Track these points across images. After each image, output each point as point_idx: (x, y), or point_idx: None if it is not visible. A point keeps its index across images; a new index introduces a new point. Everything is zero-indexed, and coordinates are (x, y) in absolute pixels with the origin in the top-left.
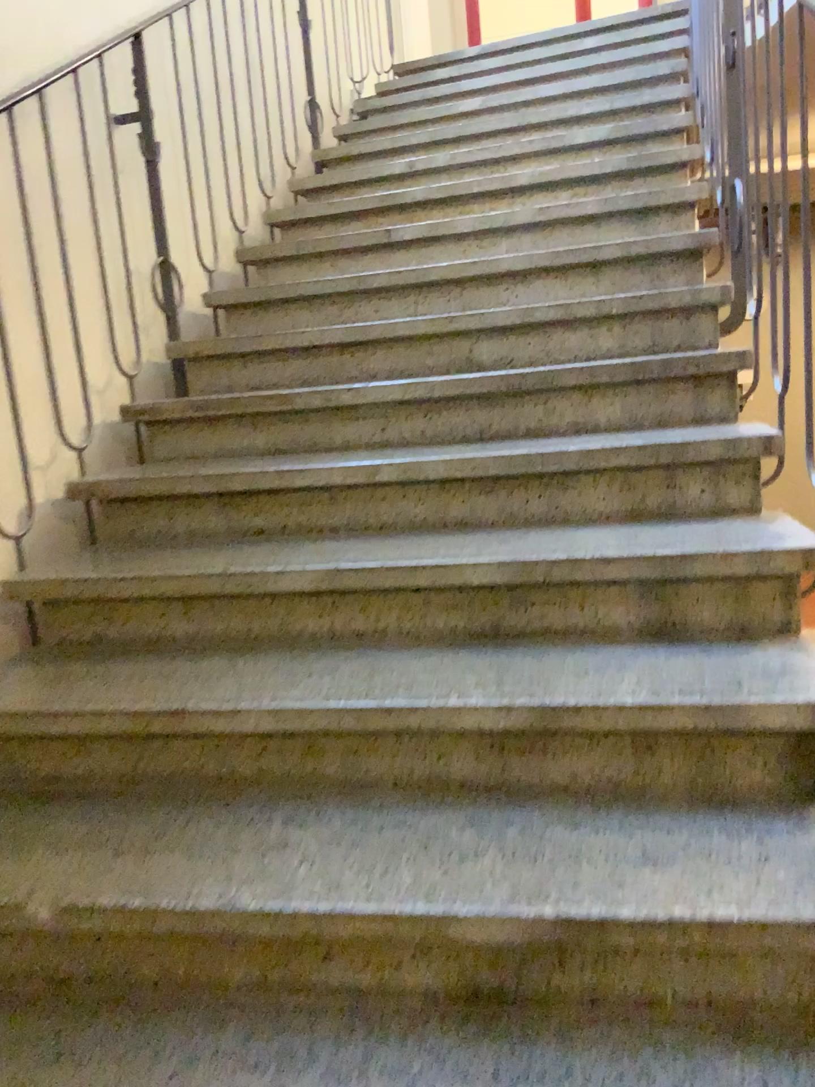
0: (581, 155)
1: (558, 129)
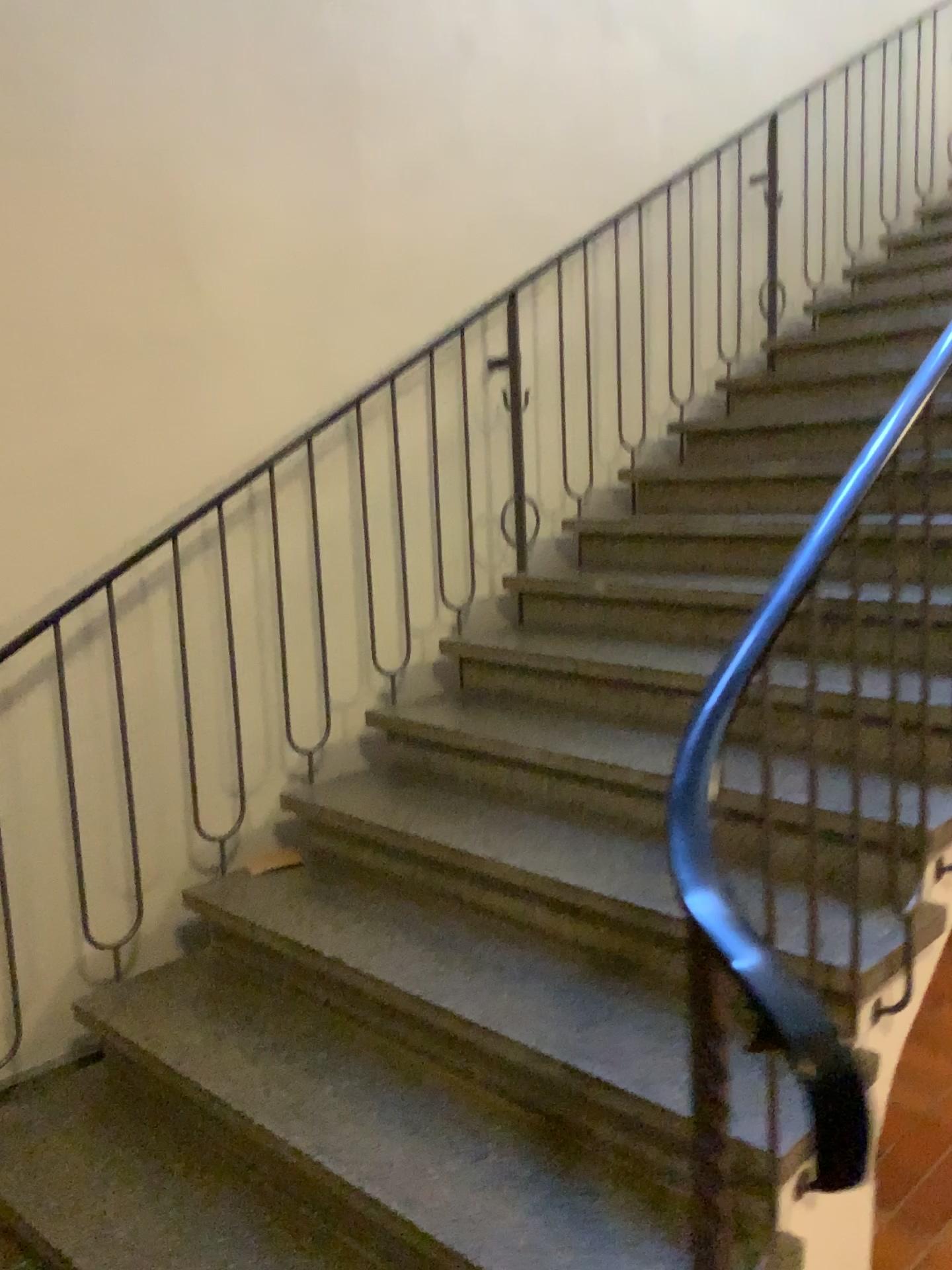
0: None
1: None
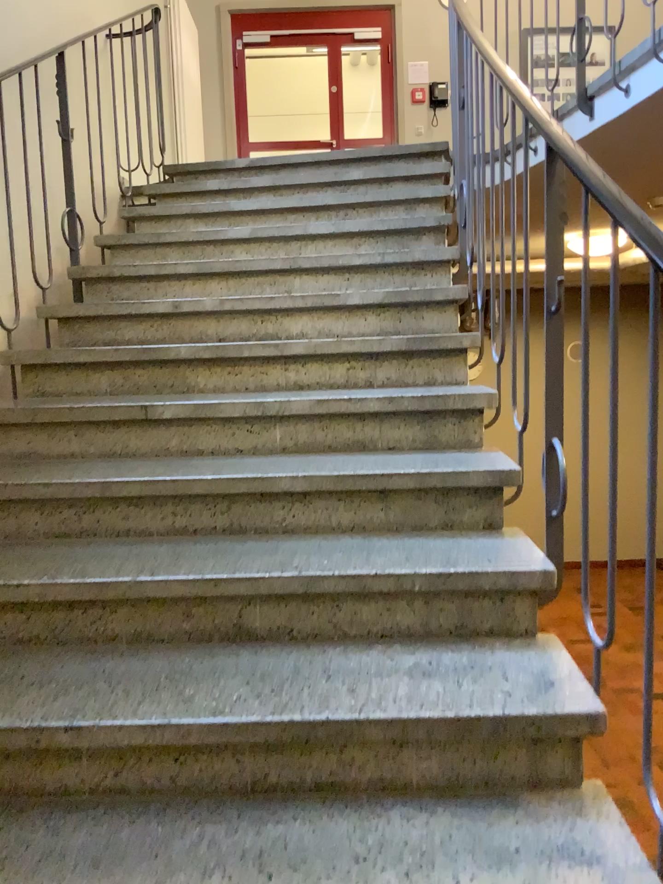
0: (358, 316)
1: (332, 274)
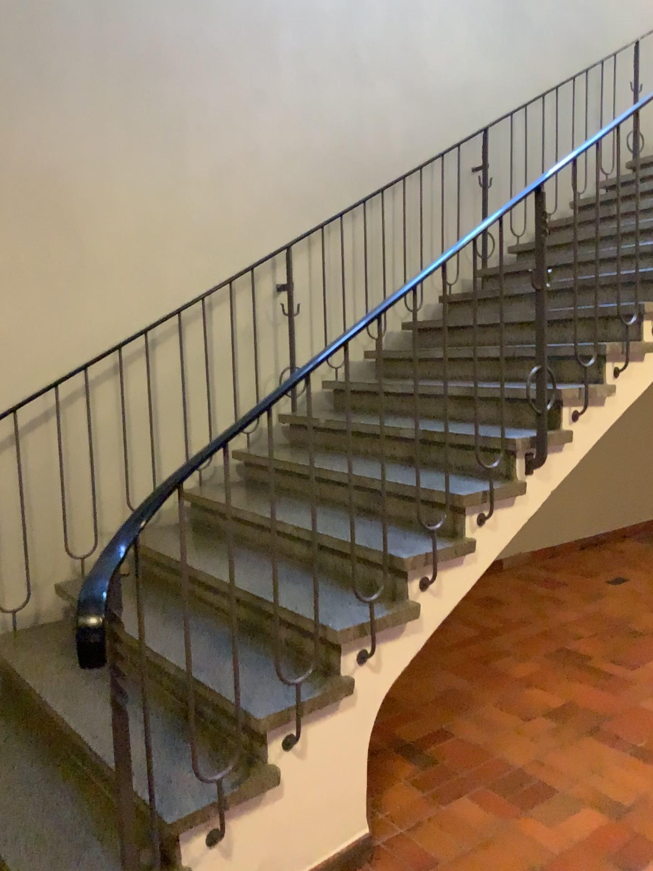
0: None
1: None
